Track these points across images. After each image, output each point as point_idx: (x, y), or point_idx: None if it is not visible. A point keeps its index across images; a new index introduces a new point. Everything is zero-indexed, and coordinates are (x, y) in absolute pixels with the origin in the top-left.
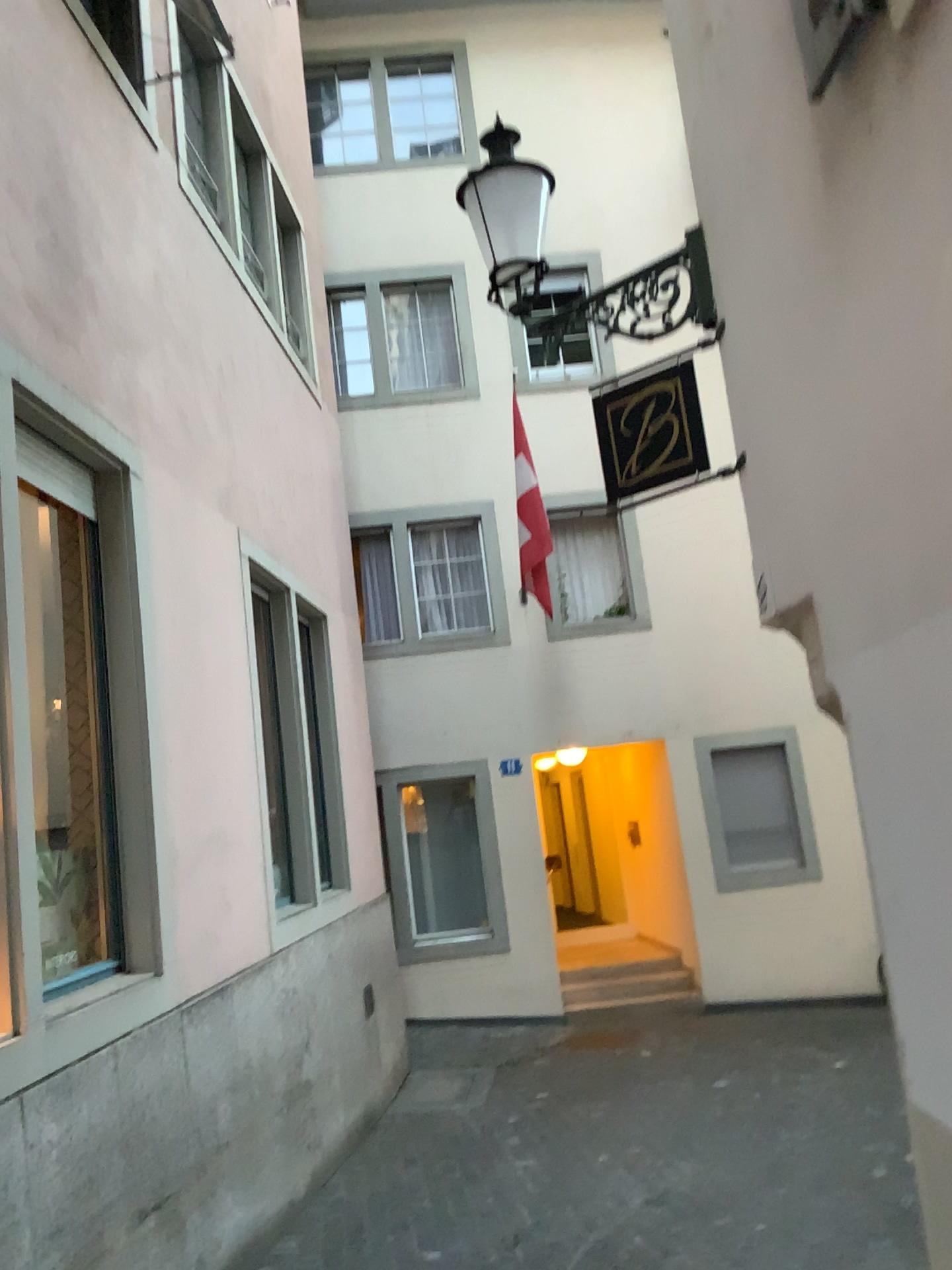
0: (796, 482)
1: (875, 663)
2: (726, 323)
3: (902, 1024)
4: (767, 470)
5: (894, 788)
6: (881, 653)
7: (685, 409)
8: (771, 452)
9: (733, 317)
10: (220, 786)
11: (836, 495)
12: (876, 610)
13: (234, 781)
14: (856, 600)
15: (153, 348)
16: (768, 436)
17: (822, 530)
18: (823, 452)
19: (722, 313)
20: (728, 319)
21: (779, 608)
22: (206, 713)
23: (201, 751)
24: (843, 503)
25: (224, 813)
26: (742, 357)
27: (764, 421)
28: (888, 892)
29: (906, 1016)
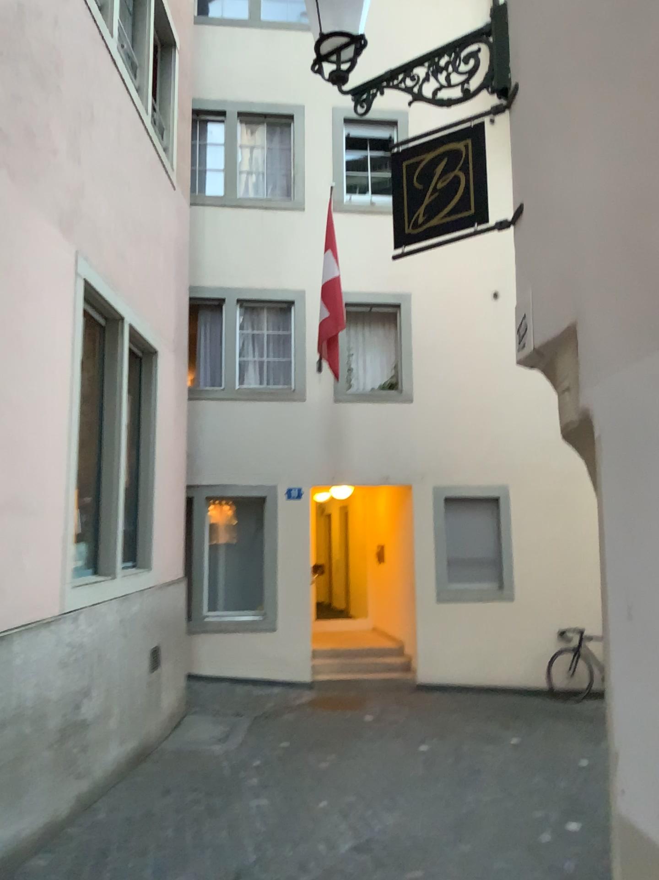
0: (575, 213)
1: (644, 376)
2: (520, 84)
3: (622, 738)
4: (546, 206)
5: (648, 503)
6: (653, 366)
7: (471, 168)
8: (553, 187)
9: (528, 76)
10: (26, 460)
11: (624, 208)
12: (653, 320)
13: (42, 460)
14: (631, 313)
15: (3, 58)
16: (552, 172)
17: (599, 252)
18: (613, 169)
19: (517, 77)
20: (523, 77)
21: (539, 339)
22: (19, 394)
23: (8, 425)
24: (632, 210)
25: (27, 484)
26: (532, 109)
27: (549, 158)
28: (626, 607)
29: (626, 731)
